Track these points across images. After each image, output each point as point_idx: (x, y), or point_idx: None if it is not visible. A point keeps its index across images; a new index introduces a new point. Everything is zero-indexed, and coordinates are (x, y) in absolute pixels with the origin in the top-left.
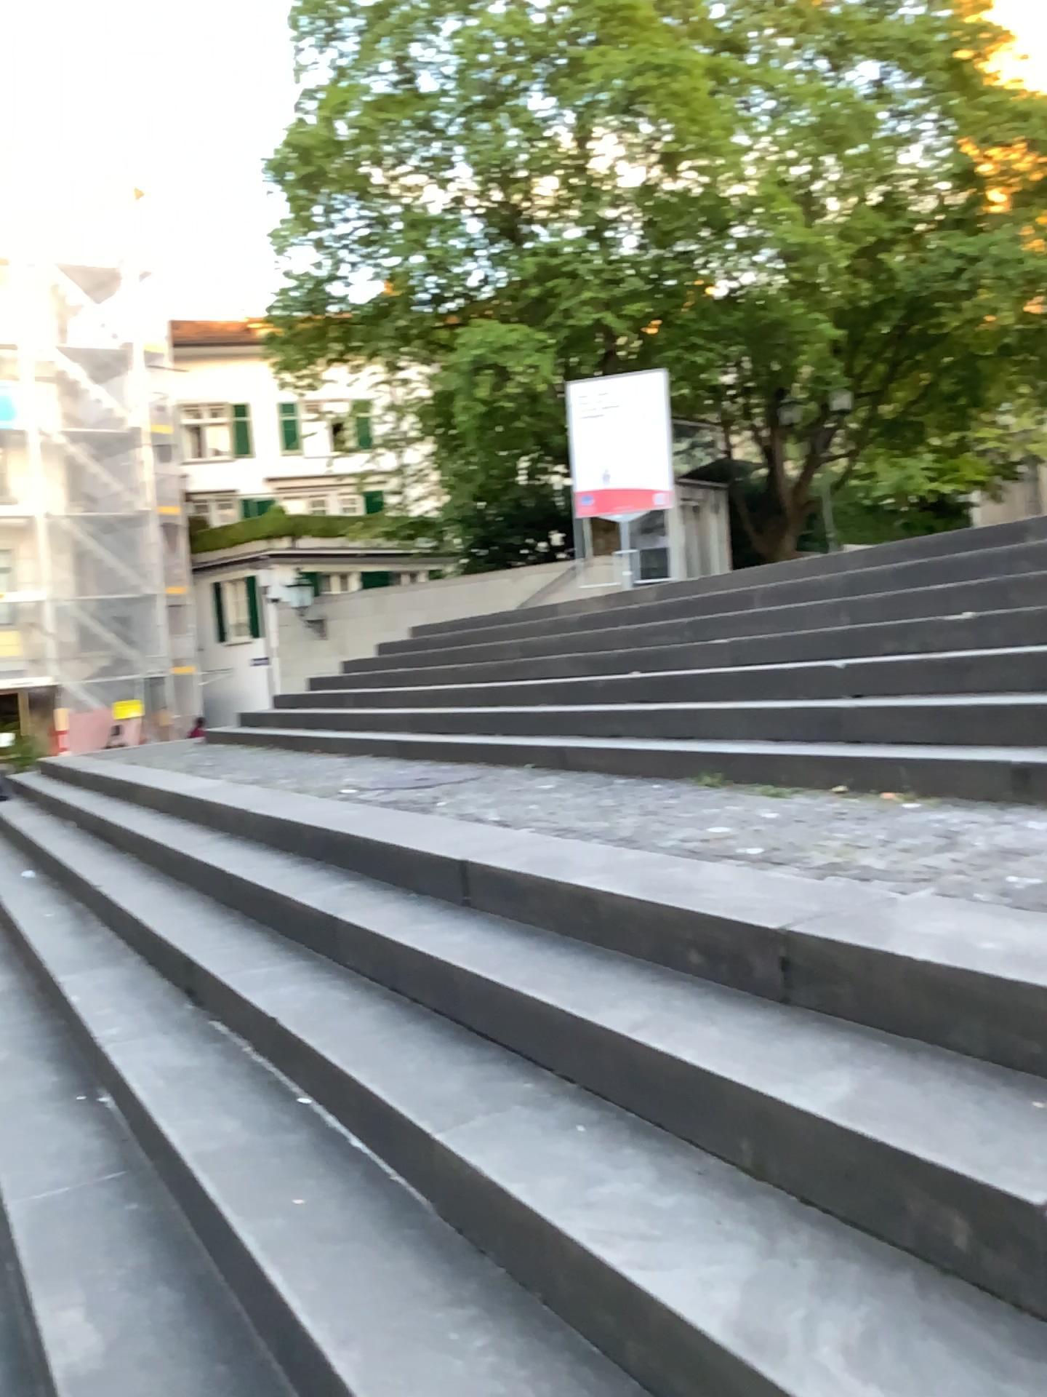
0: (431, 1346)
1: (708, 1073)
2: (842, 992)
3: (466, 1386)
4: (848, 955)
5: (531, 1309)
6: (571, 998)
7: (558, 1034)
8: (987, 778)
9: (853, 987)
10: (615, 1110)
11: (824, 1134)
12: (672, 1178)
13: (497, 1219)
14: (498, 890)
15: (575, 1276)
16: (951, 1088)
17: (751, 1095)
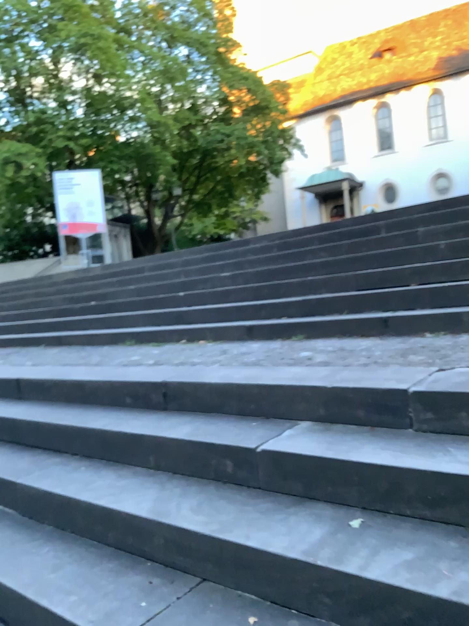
0: (23, 555)
1: (135, 433)
2: (186, 401)
3: (41, 563)
4: (187, 385)
5: (66, 535)
6: (74, 420)
7: (70, 435)
8: (238, 332)
9: (190, 398)
10: (97, 459)
11: (180, 443)
12: (123, 475)
13: (48, 505)
14: (36, 388)
15: (85, 515)
16: (225, 424)
17: (152, 437)
